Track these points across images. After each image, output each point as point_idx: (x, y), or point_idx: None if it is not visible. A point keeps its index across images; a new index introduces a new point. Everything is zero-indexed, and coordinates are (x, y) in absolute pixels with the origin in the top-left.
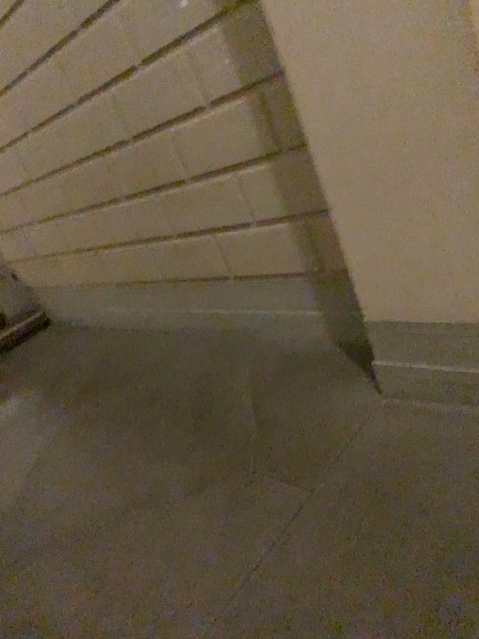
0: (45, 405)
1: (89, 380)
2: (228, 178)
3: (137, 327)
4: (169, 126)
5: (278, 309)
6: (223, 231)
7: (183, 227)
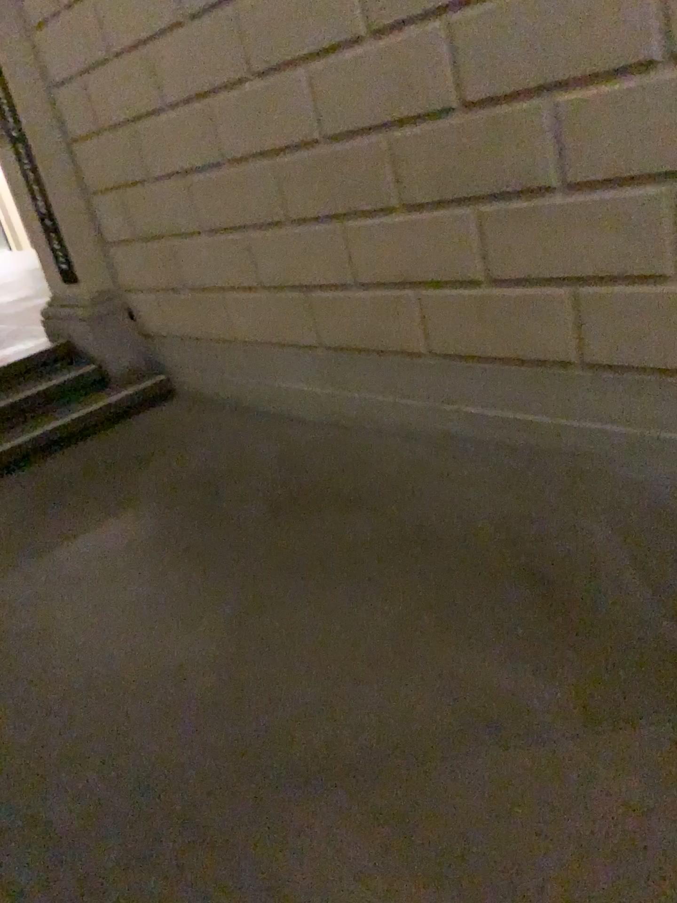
0: (210, 526)
1: (281, 496)
2: (656, 194)
3: (346, 424)
4: (560, 87)
5: (668, 430)
6: (599, 286)
7: (514, 270)
